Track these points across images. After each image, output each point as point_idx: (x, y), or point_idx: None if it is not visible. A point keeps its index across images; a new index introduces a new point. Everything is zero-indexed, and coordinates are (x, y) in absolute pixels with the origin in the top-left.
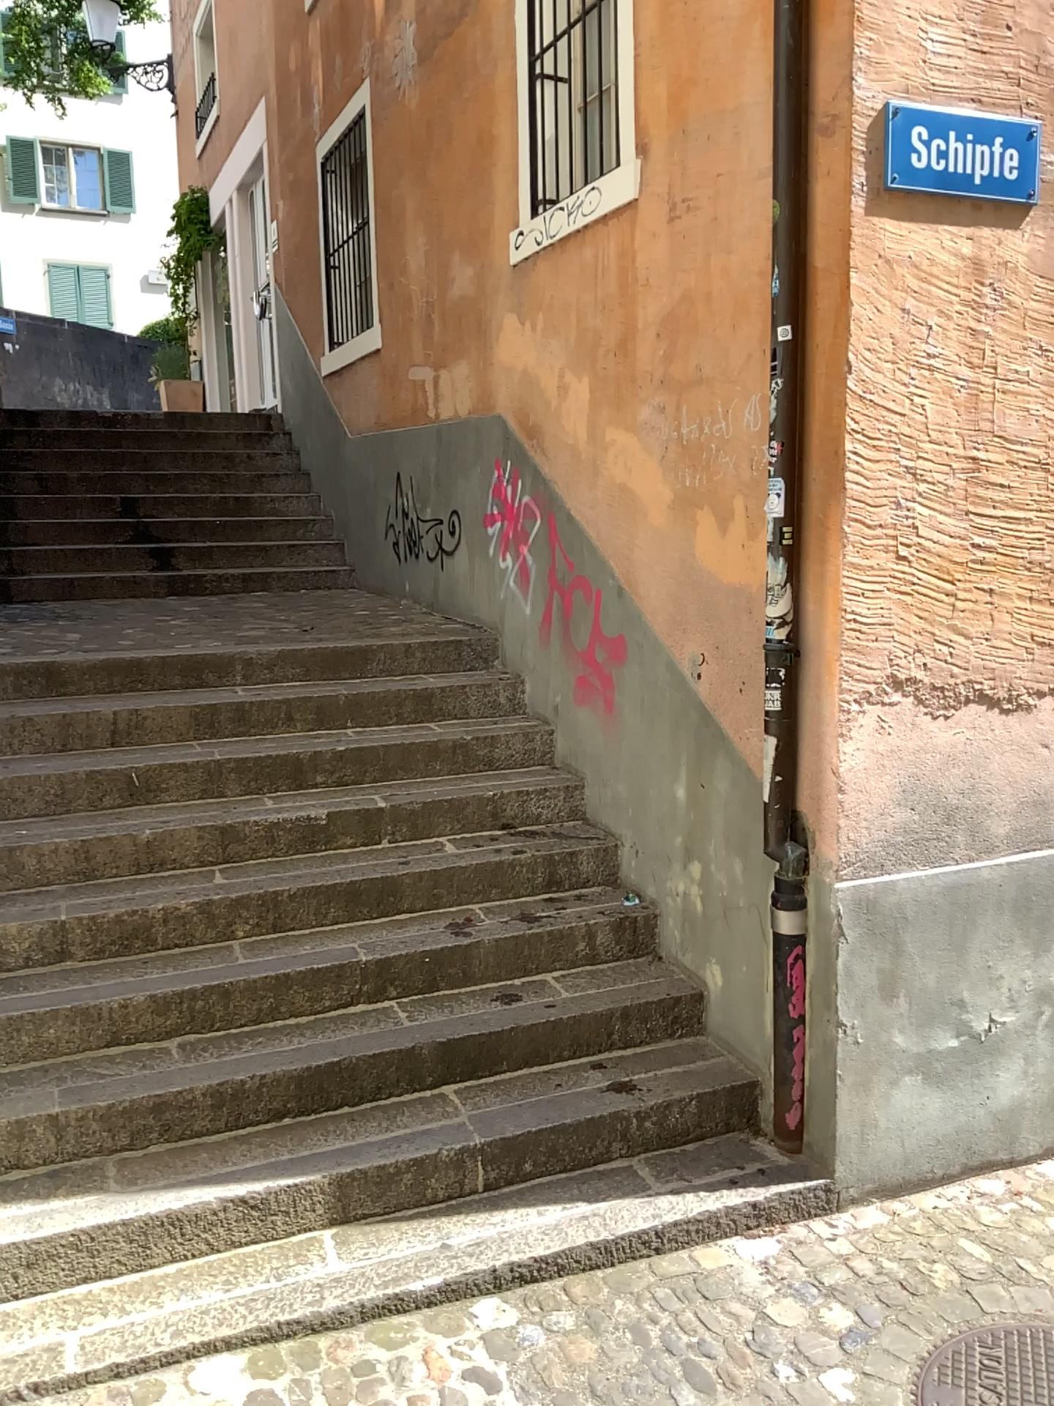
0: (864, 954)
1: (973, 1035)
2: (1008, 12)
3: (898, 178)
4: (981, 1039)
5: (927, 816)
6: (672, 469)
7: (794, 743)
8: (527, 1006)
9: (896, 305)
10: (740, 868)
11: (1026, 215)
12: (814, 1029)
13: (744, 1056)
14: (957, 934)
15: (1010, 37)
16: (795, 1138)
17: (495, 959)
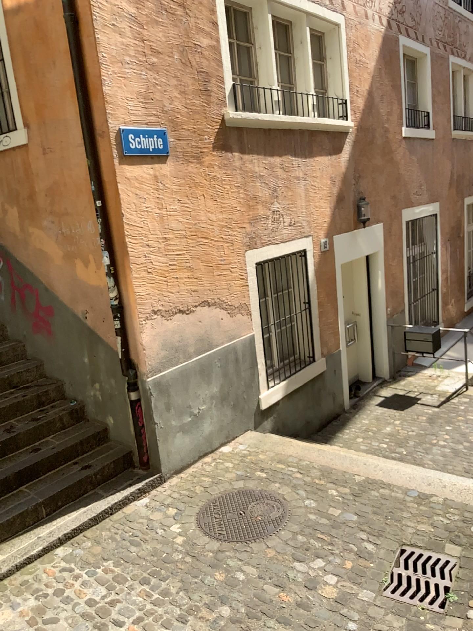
0: (158, 399)
1: (194, 416)
2: (151, 95)
3: (127, 151)
4: (197, 416)
5: (169, 351)
6: (60, 245)
7: (124, 337)
8: (44, 450)
9: (133, 191)
10: (111, 381)
11: (167, 158)
12: (147, 427)
13: (124, 444)
14: (184, 386)
15: (153, 103)
16: (147, 464)
17: (25, 436)
